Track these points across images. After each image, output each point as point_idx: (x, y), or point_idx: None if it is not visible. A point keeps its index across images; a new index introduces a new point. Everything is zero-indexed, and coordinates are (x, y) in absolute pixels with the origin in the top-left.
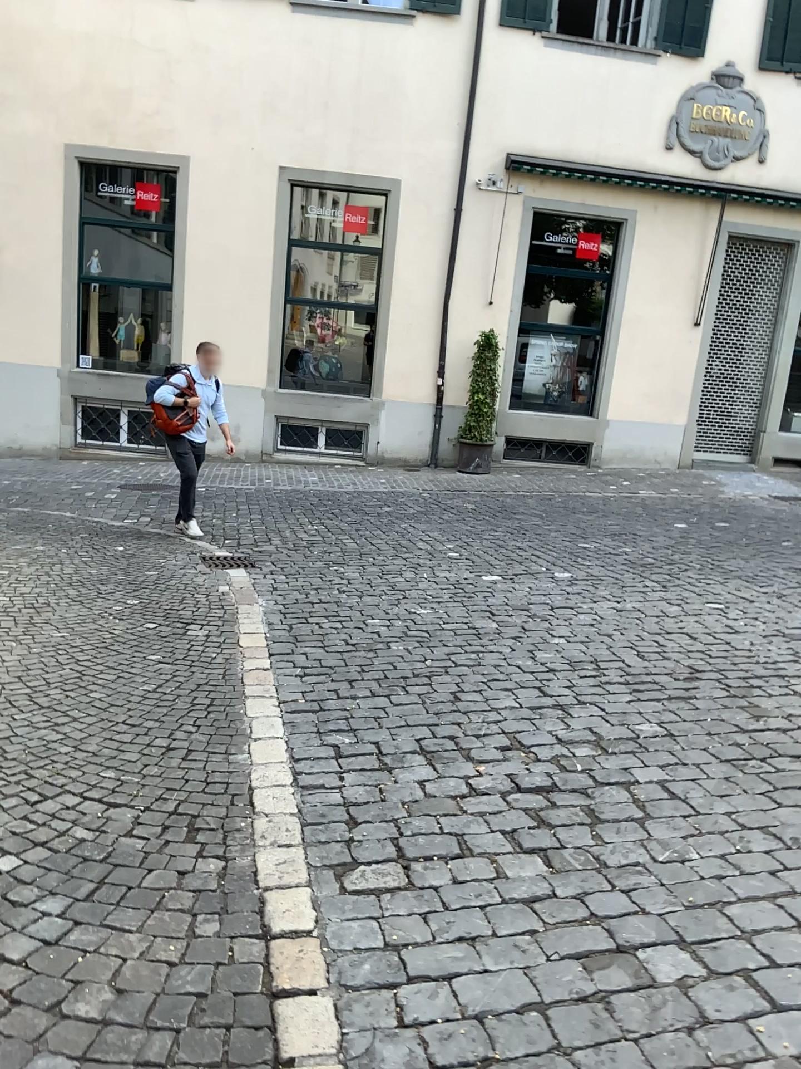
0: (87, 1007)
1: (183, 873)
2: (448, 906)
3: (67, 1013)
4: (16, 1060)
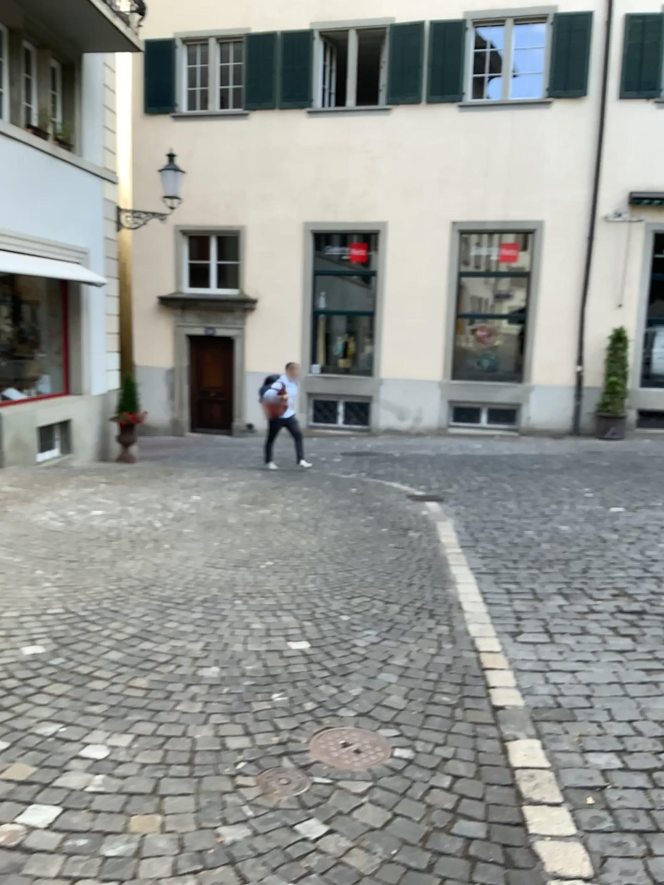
0: (399, 662)
1: (431, 627)
2: (572, 648)
3: (391, 663)
4: (374, 672)
